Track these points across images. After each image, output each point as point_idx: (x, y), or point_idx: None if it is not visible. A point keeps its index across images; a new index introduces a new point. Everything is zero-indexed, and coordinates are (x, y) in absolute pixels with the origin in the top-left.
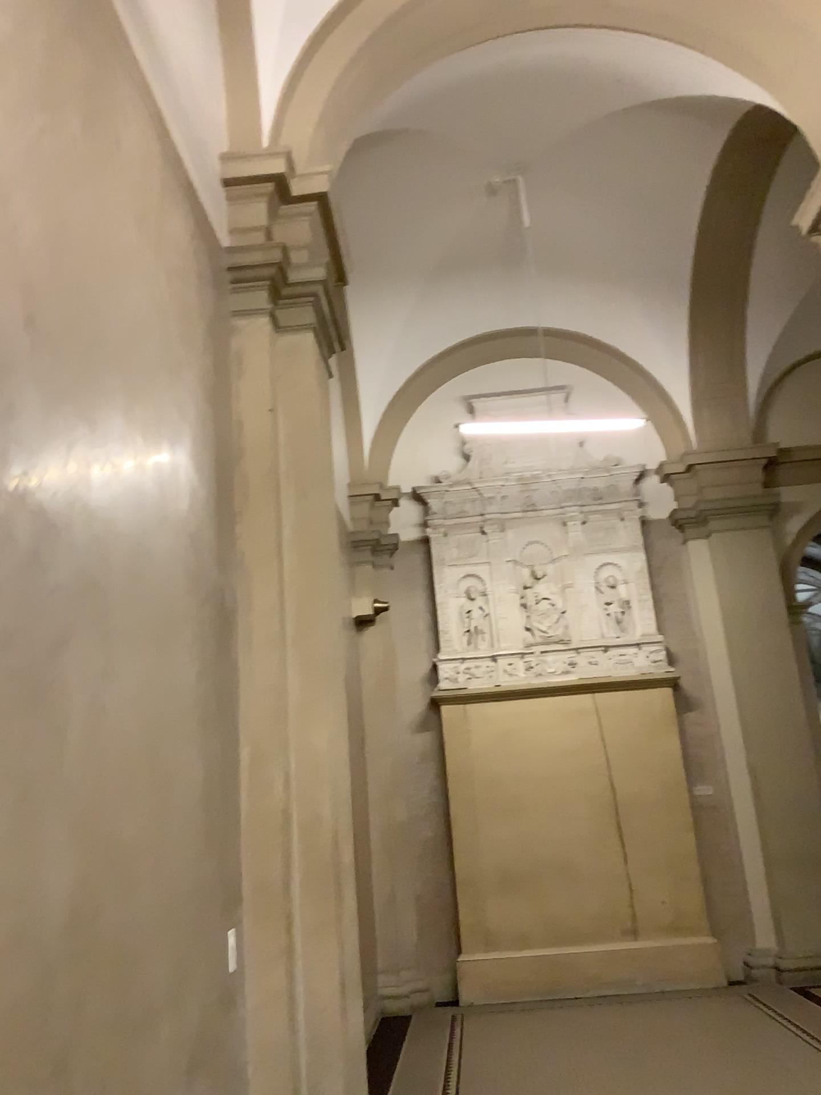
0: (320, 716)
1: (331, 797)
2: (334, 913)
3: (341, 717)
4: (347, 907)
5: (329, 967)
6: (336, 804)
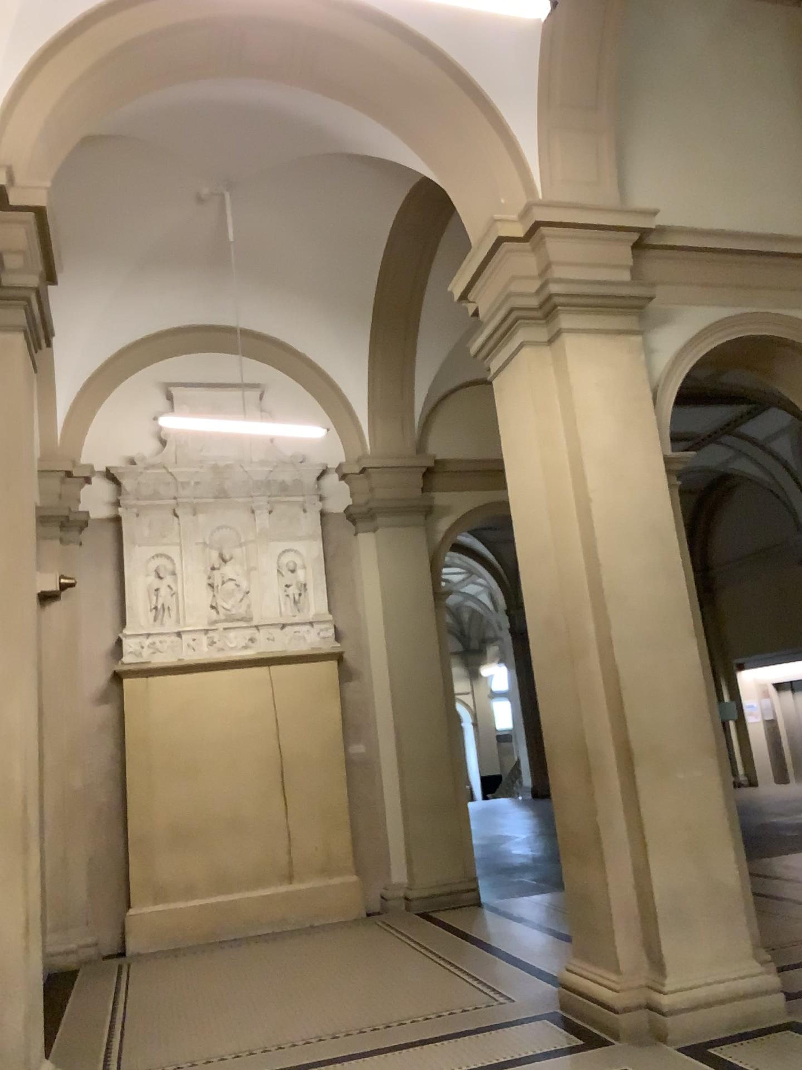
0: (15, 692)
1: (22, 764)
2: (18, 869)
3: (34, 693)
4: (31, 863)
5: (12, 917)
6: (26, 770)
